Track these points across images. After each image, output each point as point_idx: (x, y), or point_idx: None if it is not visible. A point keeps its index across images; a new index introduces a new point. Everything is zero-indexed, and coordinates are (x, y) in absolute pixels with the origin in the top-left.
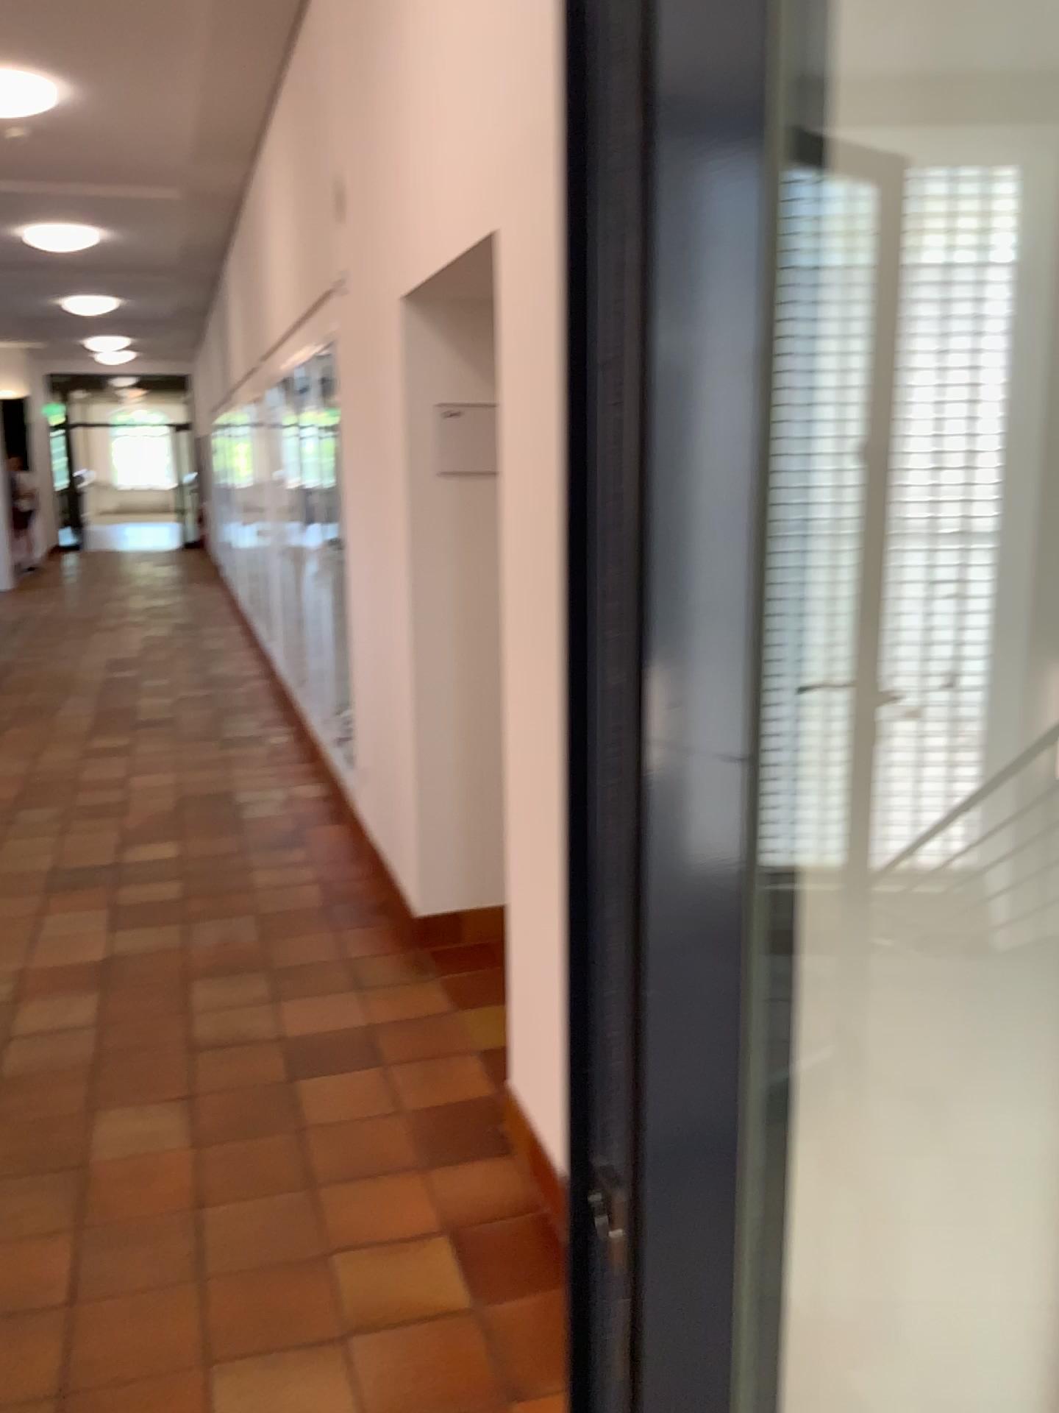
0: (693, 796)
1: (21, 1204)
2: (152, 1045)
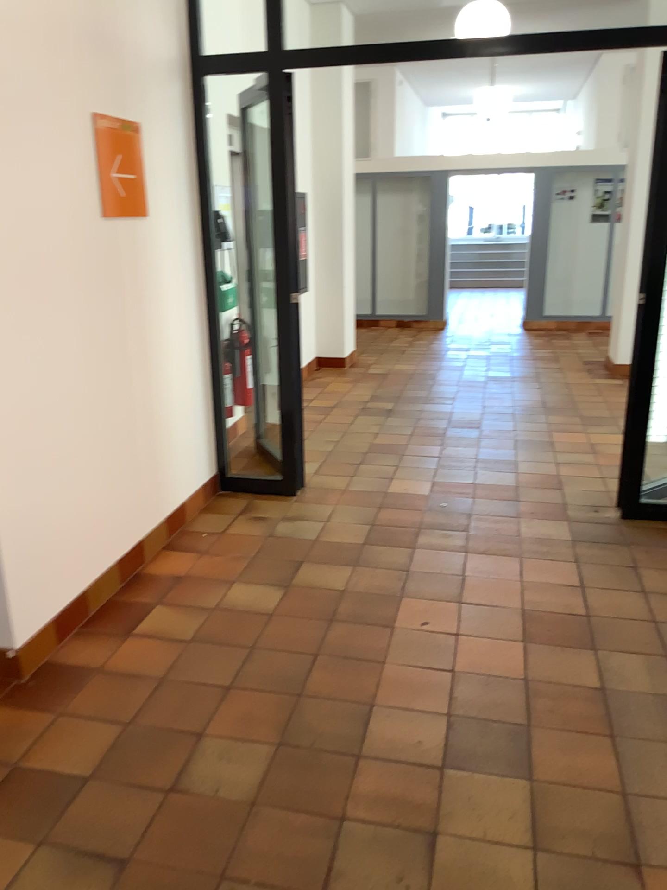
0: (285, 244)
1: (326, 726)
2: (155, 884)
